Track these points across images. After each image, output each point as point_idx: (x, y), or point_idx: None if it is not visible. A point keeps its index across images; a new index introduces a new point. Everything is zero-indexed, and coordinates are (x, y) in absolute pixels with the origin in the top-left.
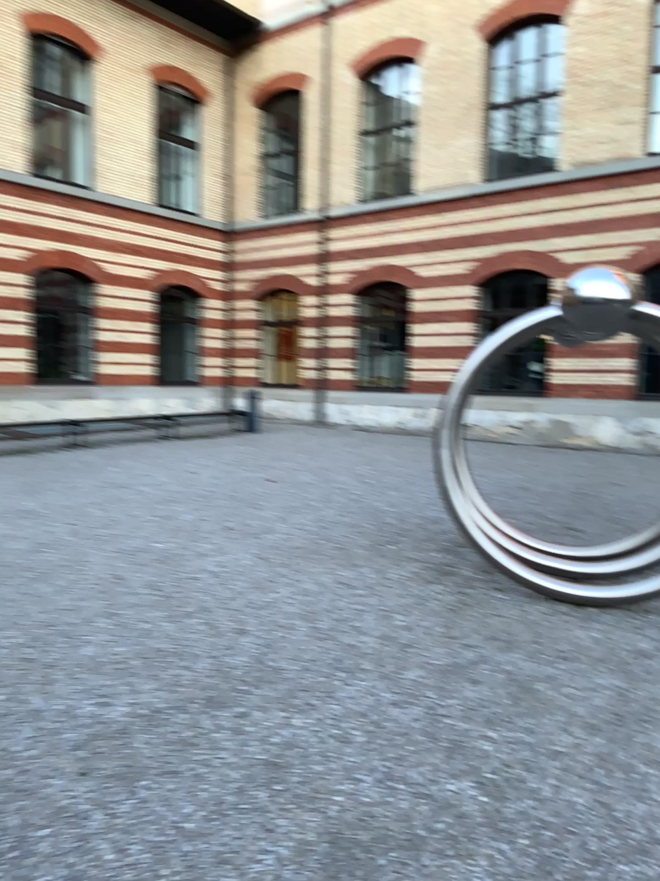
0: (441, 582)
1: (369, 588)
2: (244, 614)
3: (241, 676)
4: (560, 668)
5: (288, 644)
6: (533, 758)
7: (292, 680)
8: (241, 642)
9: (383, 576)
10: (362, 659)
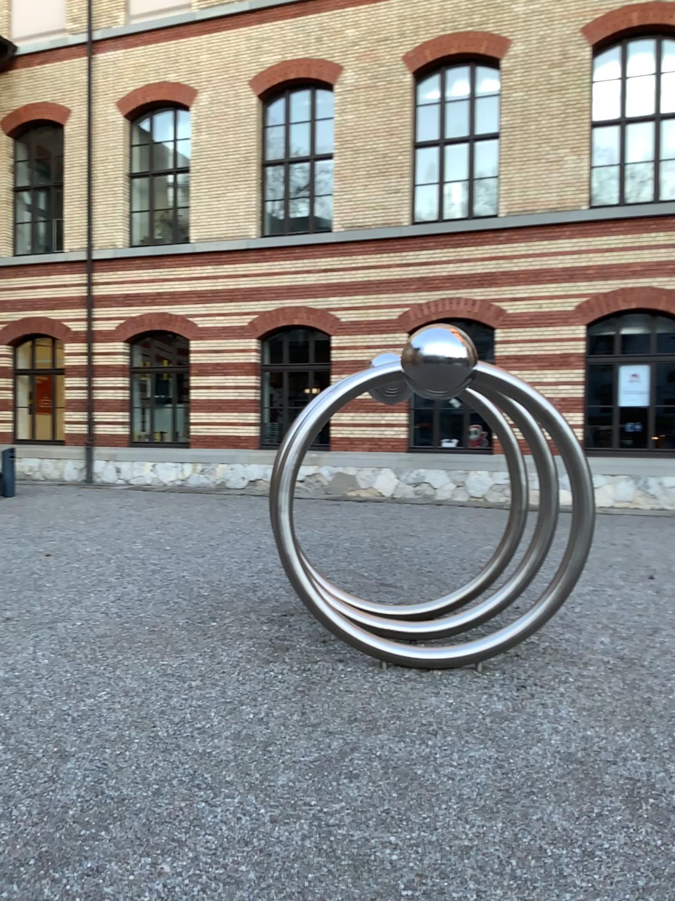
0: (276, 659)
1: (201, 677)
2: (55, 731)
3: (73, 817)
4: (431, 745)
5: (123, 763)
6: (441, 862)
7: (140, 812)
8: (61, 768)
9: (212, 660)
10: (217, 769)
